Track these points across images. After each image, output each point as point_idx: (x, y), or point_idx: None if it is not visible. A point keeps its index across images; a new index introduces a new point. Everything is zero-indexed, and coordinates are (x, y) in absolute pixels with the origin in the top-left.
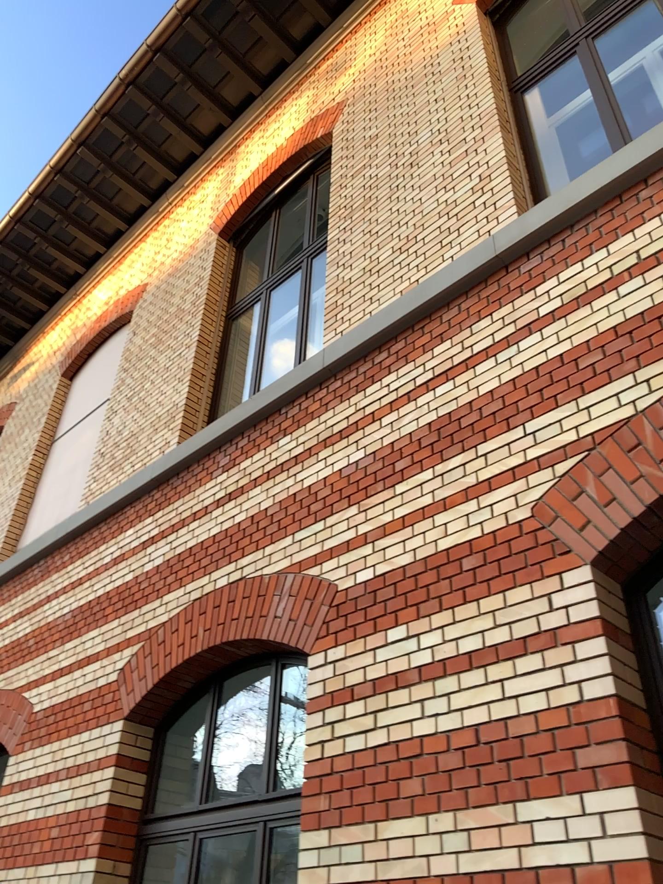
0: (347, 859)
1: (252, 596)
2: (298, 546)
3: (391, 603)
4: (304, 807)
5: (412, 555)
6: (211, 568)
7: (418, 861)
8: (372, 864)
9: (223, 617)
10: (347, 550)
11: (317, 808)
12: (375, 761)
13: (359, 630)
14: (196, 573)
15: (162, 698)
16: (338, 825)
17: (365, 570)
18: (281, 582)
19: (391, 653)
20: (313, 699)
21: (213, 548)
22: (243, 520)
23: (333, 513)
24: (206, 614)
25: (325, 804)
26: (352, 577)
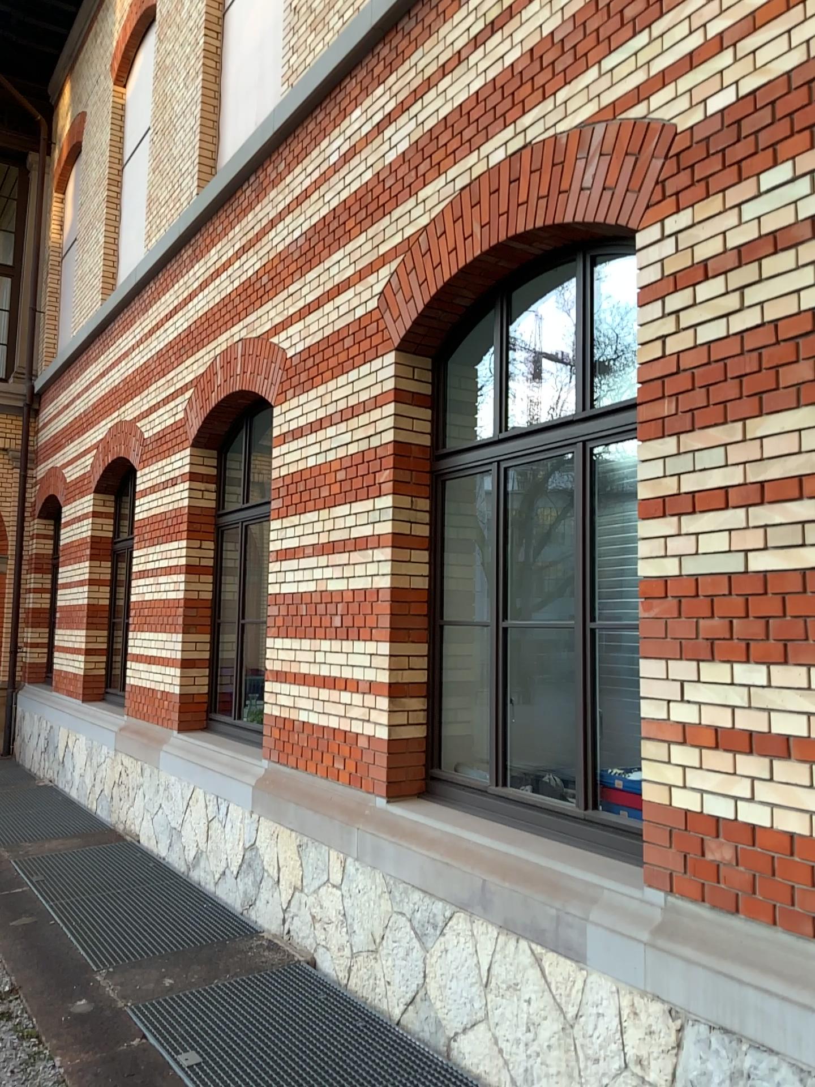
0: (705, 464)
1: (544, 166)
2: (607, 77)
3: (763, 132)
4: (642, 413)
5: (801, 50)
6: (479, 140)
7: (807, 455)
8: (740, 464)
9: (506, 203)
10: (687, 67)
11: (659, 413)
12: (741, 349)
13: (711, 182)
14: (458, 151)
15: (437, 320)
16: (690, 427)
17: (721, 91)
18: (586, 139)
19: (764, 206)
20: (646, 287)
21: (478, 112)
22: (517, 59)
23: (662, 13)
24: (480, 203)
25: (671, 407)
26: (699, 106)
